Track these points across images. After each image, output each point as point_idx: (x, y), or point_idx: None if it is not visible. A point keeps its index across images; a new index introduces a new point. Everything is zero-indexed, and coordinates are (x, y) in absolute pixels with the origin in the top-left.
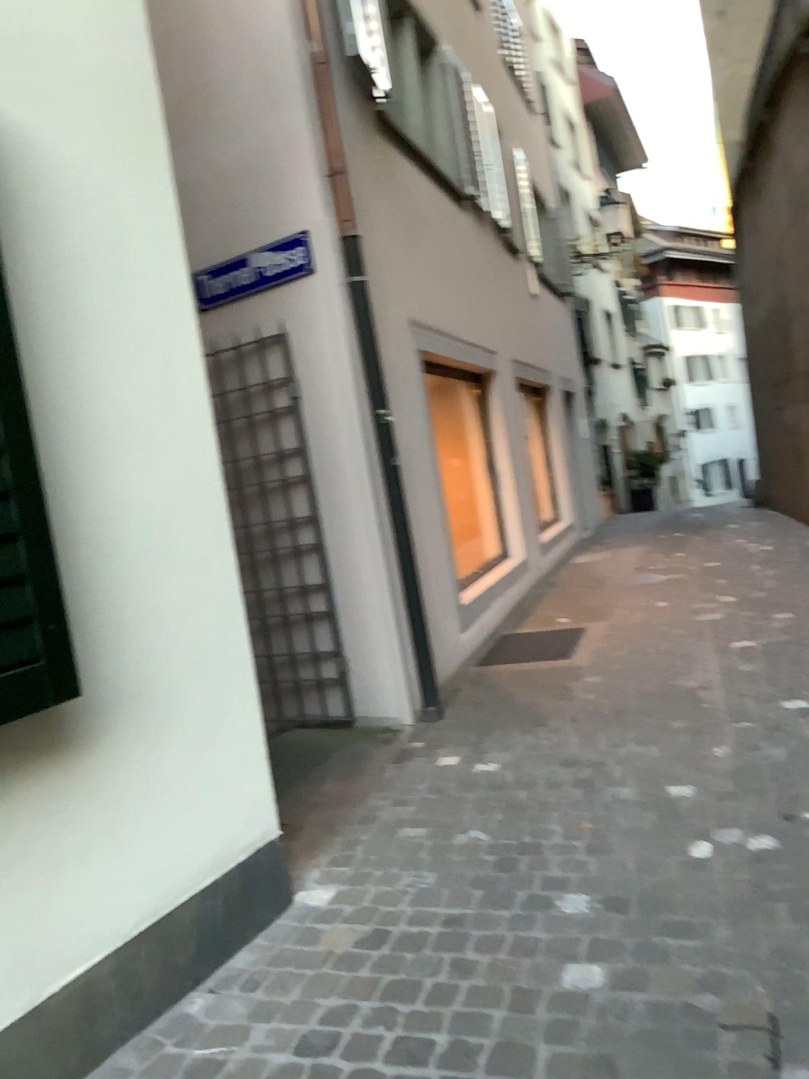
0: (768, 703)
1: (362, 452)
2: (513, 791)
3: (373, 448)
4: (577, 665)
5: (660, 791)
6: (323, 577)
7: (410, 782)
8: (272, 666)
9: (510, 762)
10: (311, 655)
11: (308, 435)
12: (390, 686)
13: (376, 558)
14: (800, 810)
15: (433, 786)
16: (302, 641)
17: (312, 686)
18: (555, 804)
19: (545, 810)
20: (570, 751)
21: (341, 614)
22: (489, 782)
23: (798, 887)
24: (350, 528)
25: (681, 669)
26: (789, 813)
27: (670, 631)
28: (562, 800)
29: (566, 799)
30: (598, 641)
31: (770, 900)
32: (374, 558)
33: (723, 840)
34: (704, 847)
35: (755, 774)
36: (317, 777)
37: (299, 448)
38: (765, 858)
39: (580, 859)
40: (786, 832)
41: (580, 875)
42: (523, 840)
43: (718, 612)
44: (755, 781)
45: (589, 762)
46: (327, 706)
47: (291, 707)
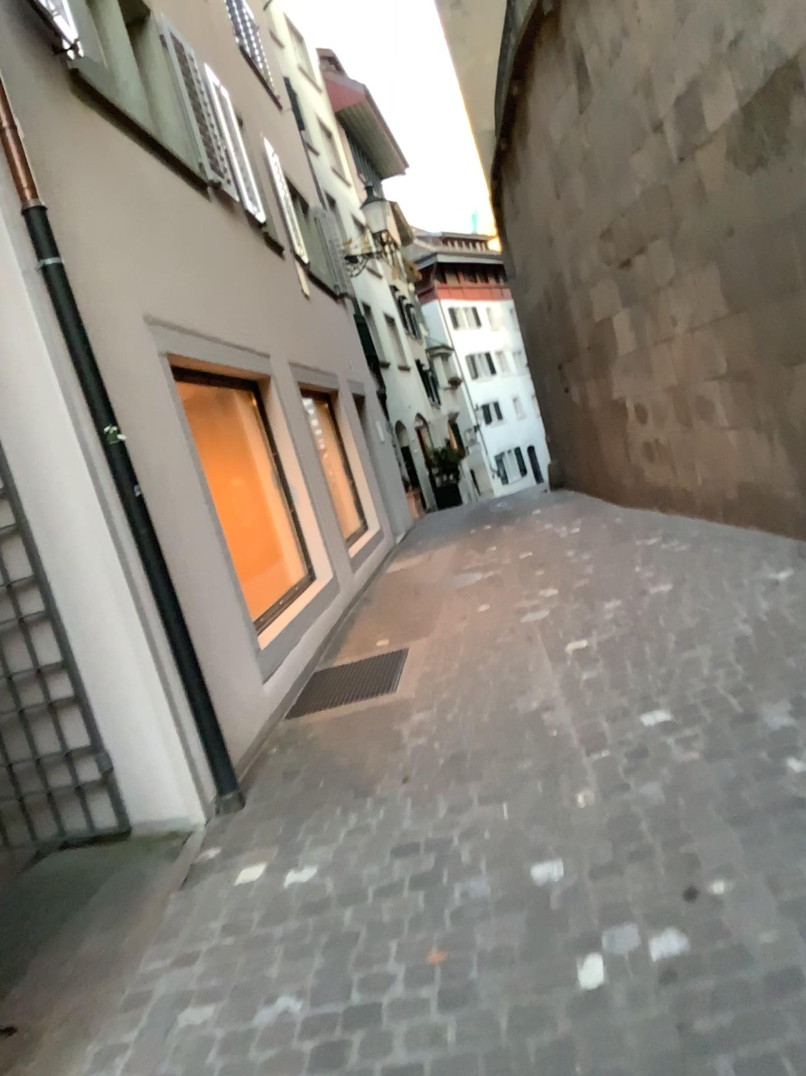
0: (625, 721)
1: (87, 483)
2: (334, 910)
3: (102, 476)
4: (401, 701)
5: (523, 877)
6: (64, 650)
7: (198, 920)
8: (15, 774)
9: (328, 861)
10: (64, 752)
11: (17, 470)
12: (169, 776)
13: (126, 617)
14: (703, 879)
15: (228, 921)
16: (50, 736)
17: (70, 792)
18: (390, 925)
19: (379, 939)
20: (403, 831)
21: (93, 695)
22: (303, 901)
23: (737, 1020)
24: (87, 583)
25: (518, 688)
26: (691, 884)
27: (499, 641)
28: (400, 916)
29: (403, 914)
30: (421, 666)
31: (706, 1054)
32: (124, 617)
33: (619, 950)
34: (596, 970)
35: (633, 828)
36: (74, 932)
37: (8, 488)
38: (679, 972)
39: (433, 1025)
40: (695, 919)
41: (436, 1060)
42: (350, 1004)
43: (545, 611)
44: (637, 840)
45: (428, 844)
46: (93, 814)
47: (47, 823)
